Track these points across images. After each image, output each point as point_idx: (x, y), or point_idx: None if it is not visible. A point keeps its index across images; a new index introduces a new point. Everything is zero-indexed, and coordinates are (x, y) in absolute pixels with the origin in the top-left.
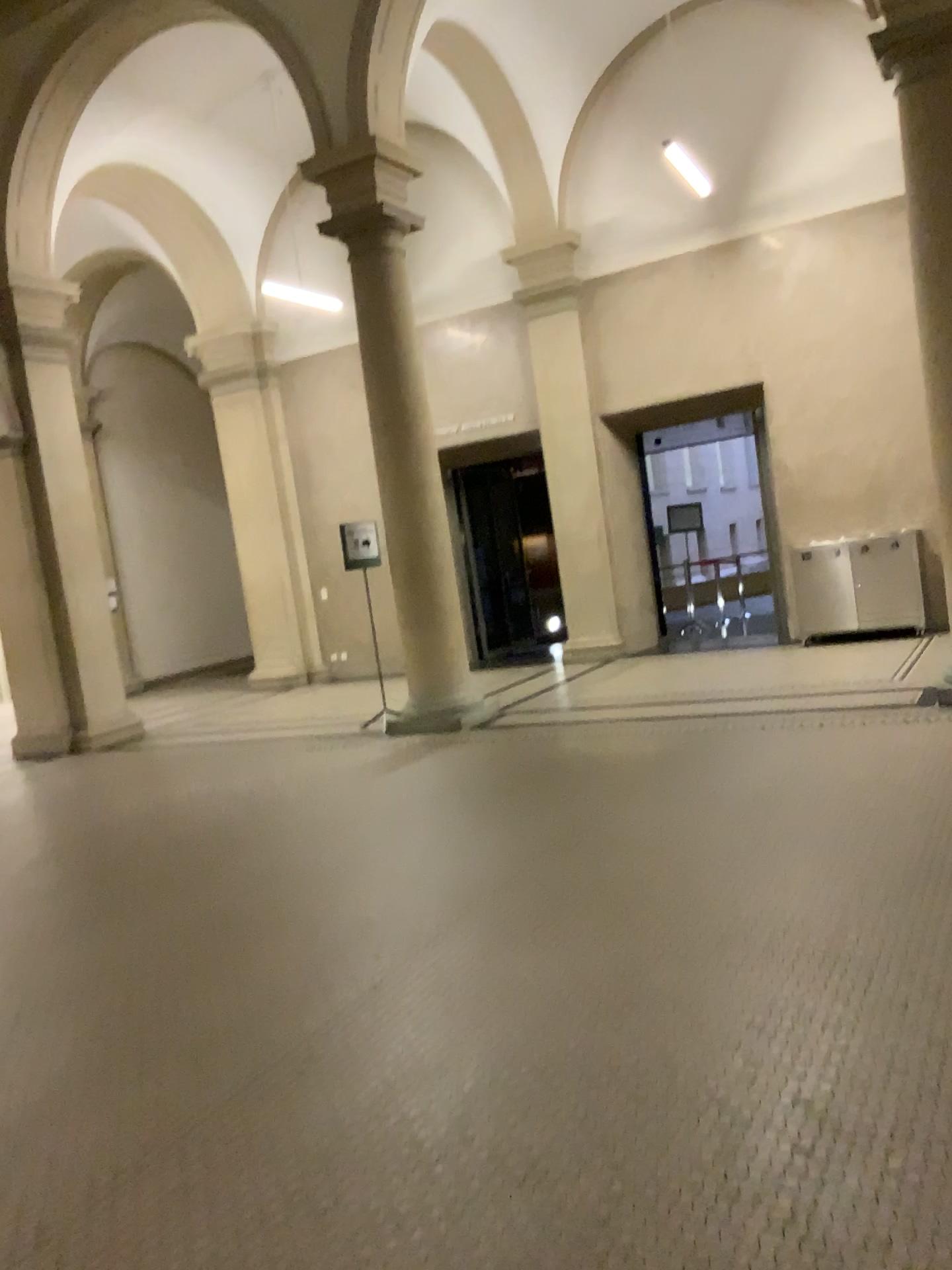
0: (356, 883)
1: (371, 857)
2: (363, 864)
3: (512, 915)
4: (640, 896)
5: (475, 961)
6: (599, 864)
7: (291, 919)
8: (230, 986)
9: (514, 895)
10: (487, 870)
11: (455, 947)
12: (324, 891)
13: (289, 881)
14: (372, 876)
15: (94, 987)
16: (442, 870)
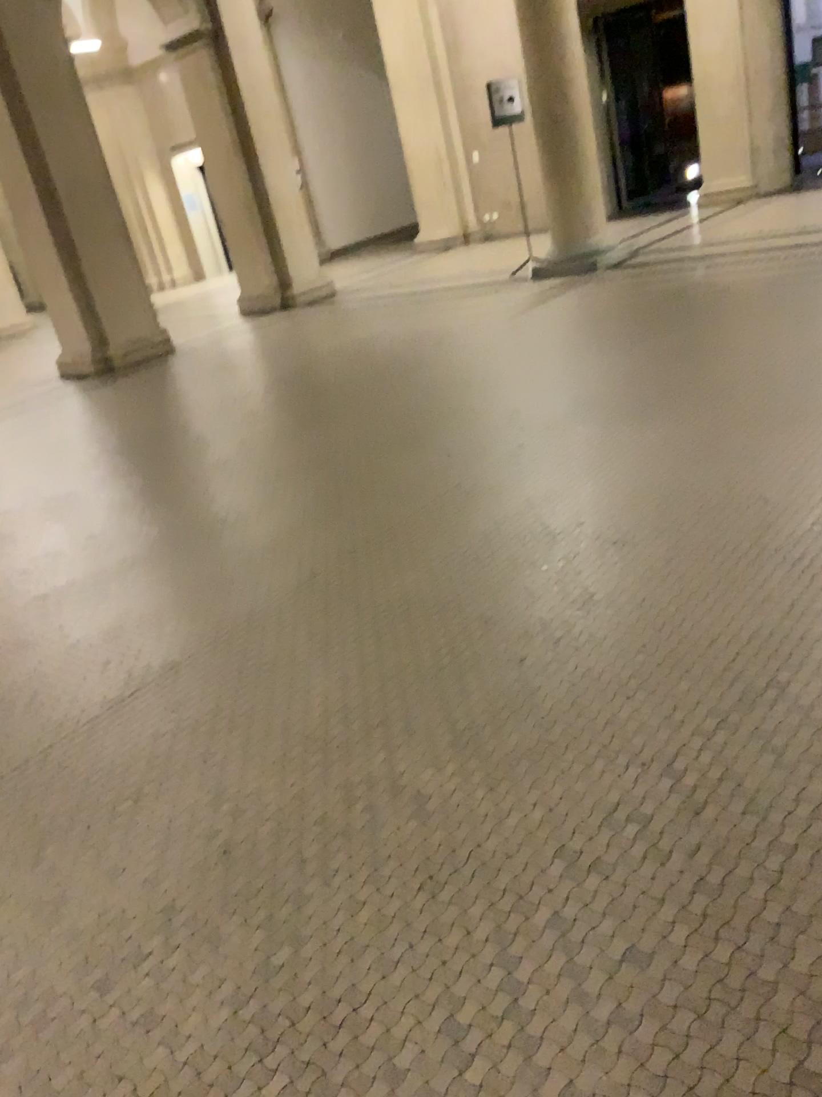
0: (502, 380)
1: (515, 363)
2: (509, 367)
3: (623, 395)
4: (728, 378)
5: (591, 424)
6: (698, 358)
7: (455, 405)
8: (413, 446)
9: (626, 382)
10: (606, 366)
11: (577, 417)
12: (478, 386)
13: (452, 381)
14: (515, 375)
15: (320, 450)
16: (570, 369)
